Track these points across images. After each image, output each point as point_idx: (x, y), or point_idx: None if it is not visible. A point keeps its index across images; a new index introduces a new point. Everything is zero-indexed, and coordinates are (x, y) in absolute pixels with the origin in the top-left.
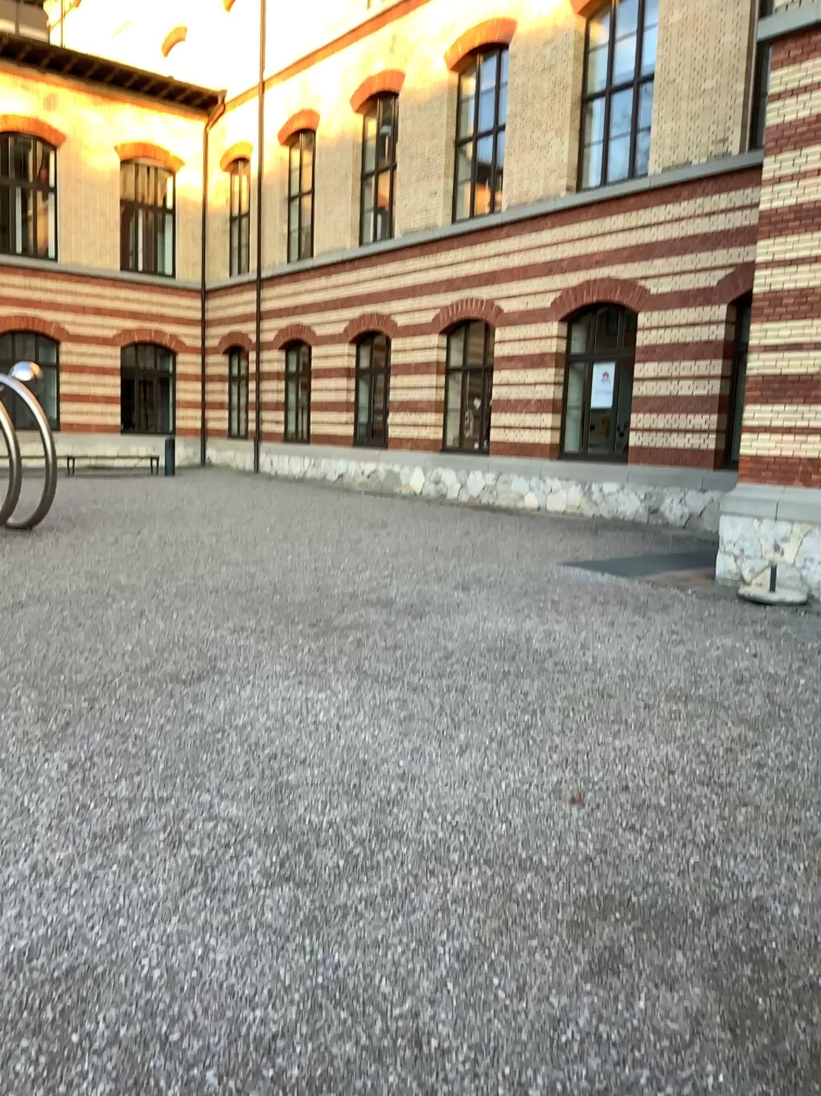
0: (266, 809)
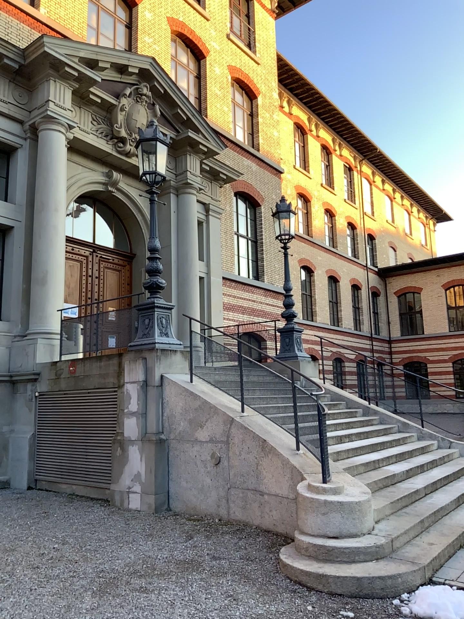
0: None
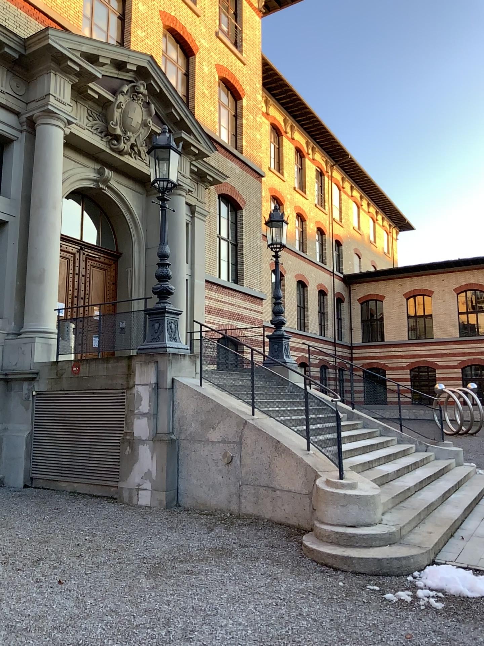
0: (92, 644)
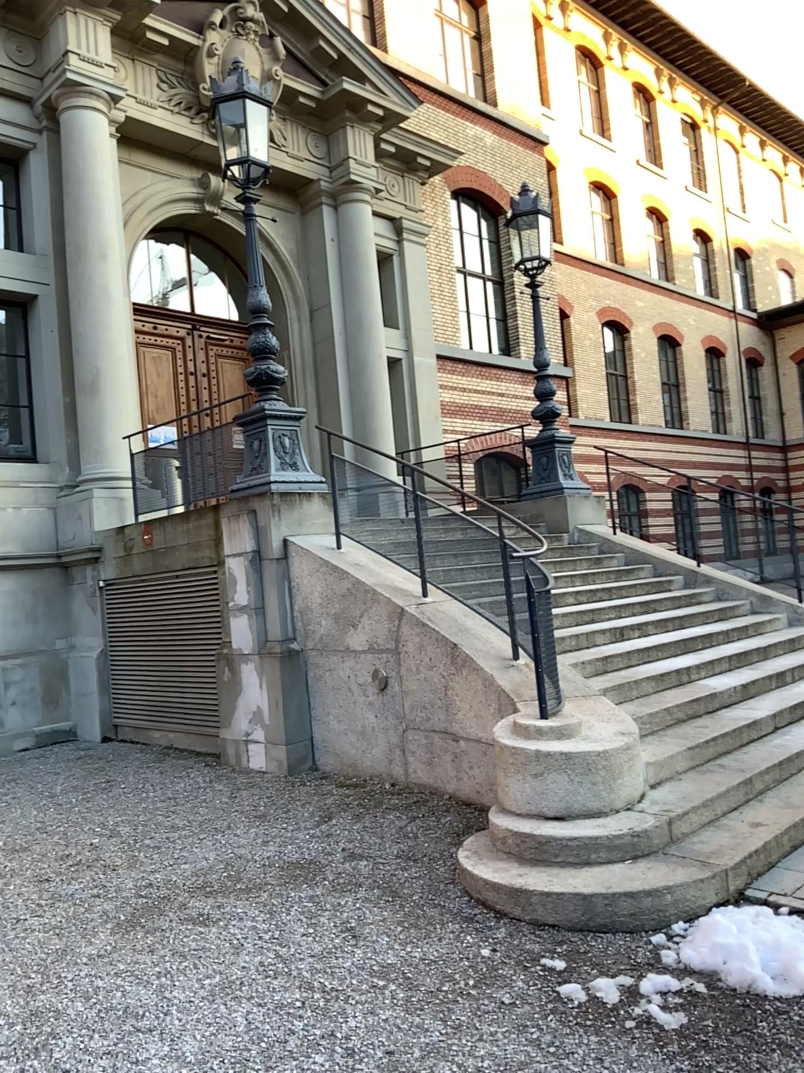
0: None
